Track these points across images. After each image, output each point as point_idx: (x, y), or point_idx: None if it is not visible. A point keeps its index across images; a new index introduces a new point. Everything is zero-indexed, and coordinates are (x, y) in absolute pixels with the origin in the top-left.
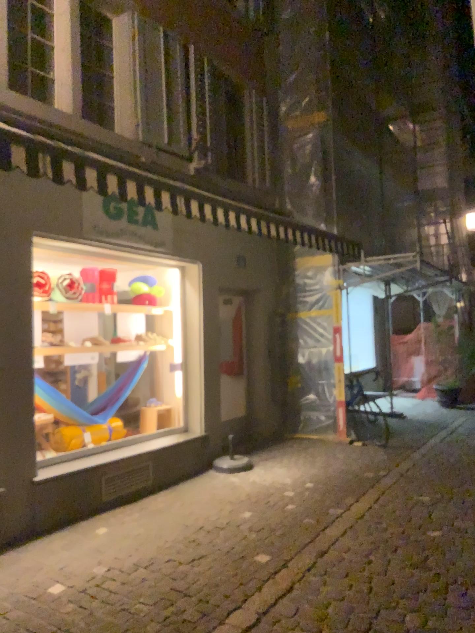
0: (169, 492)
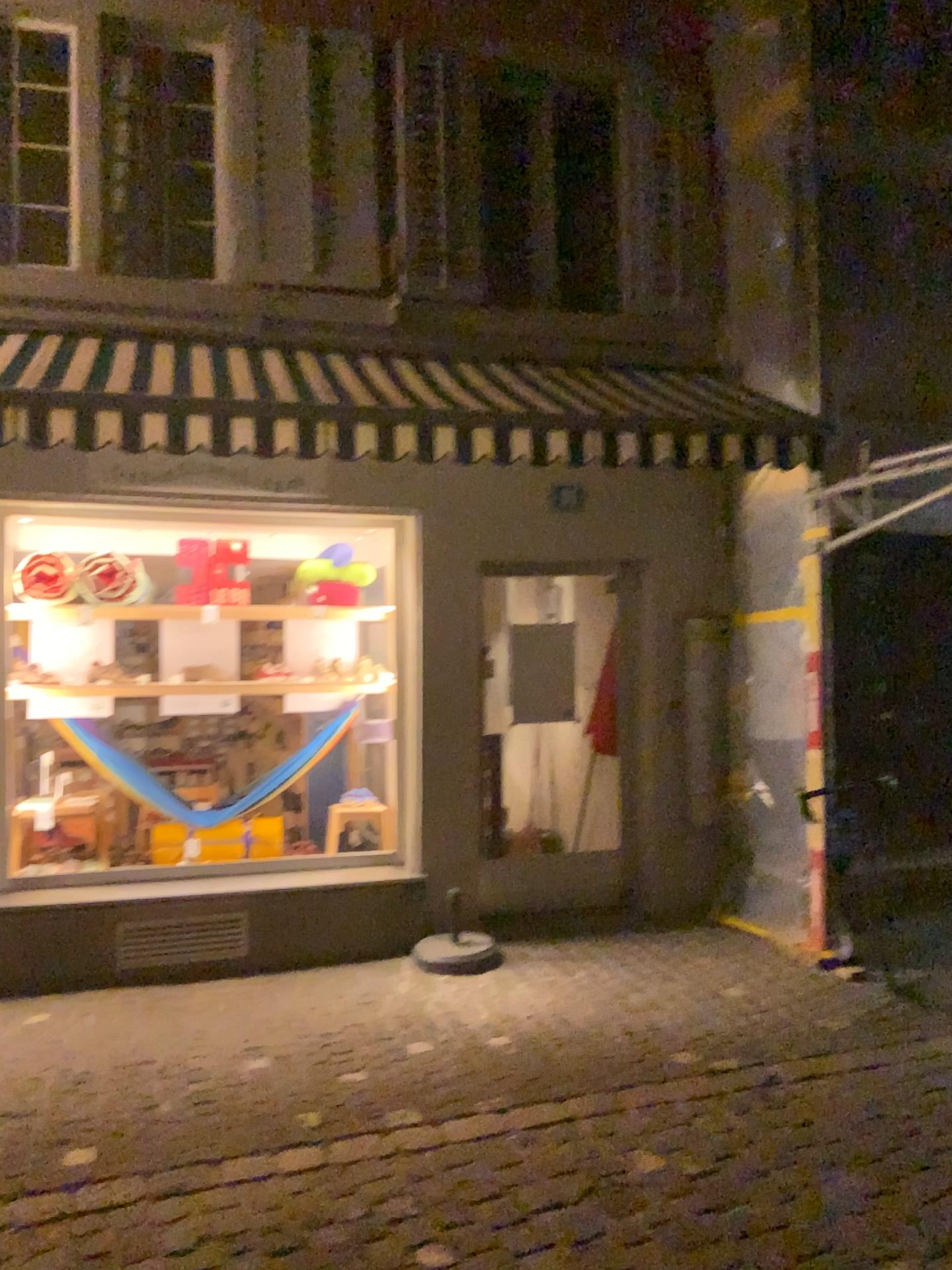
0: (253, 981)
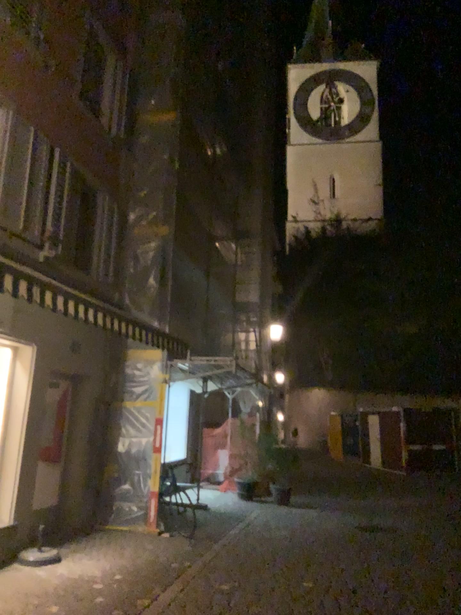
0: None
